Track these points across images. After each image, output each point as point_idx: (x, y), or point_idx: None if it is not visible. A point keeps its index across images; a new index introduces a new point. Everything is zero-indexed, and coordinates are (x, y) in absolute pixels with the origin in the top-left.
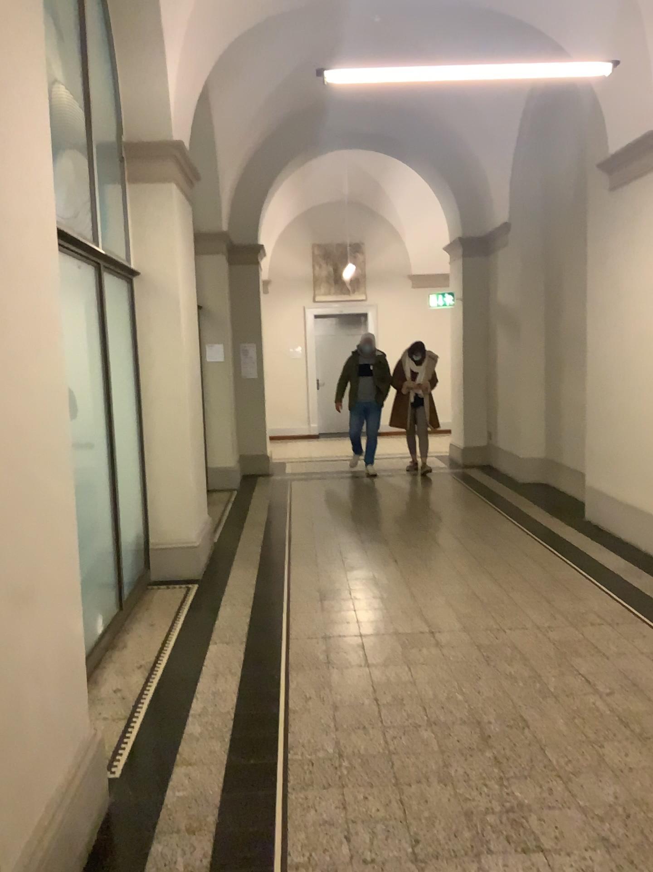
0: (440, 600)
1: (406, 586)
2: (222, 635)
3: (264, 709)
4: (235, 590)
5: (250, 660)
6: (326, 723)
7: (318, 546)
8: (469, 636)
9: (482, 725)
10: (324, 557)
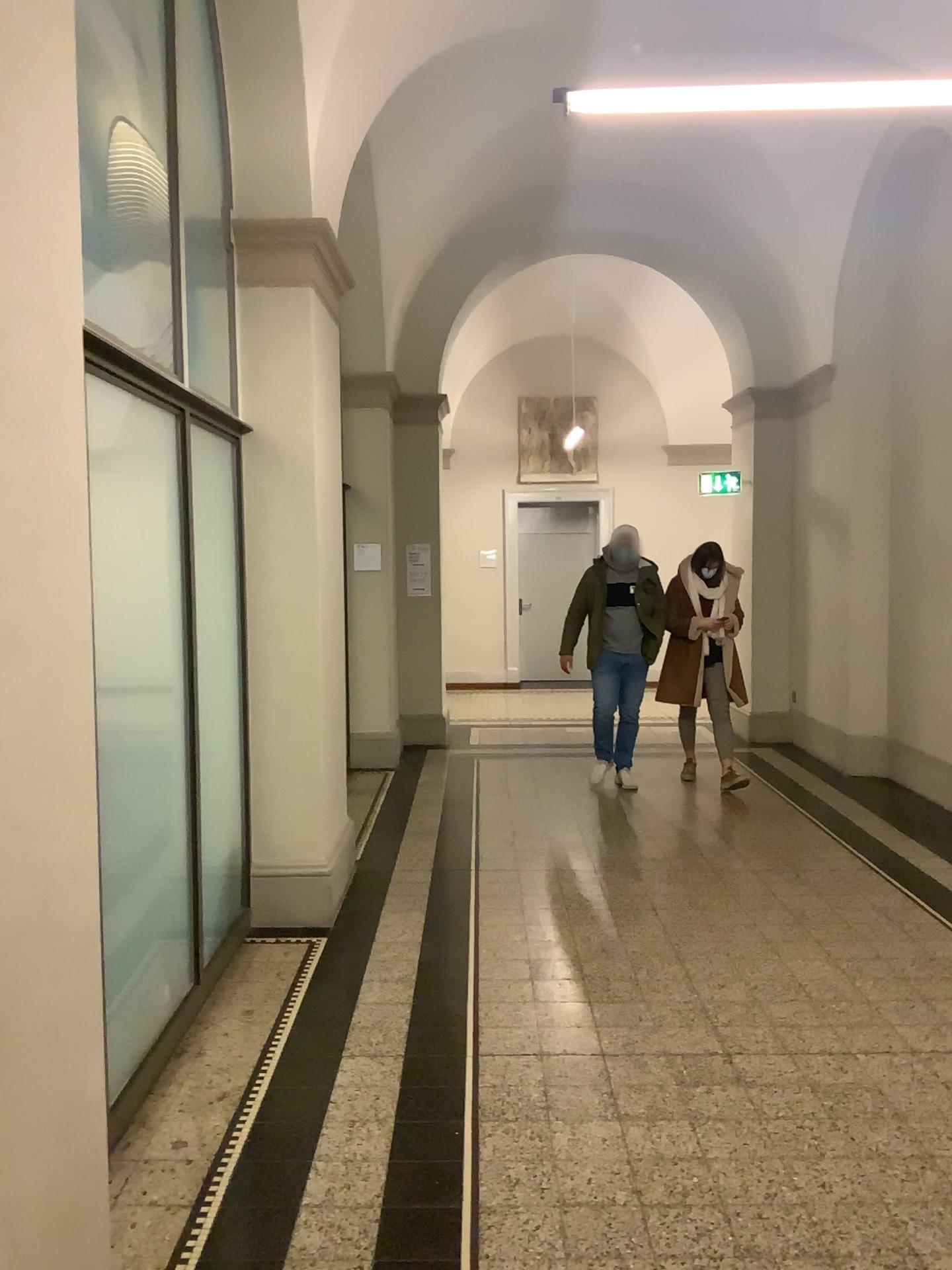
0: (737, 989)
1: (675, 960)
2: (365, 1041)
3: (435, 1204)
4: (388, 953)
5: (411, 1094)
6: (550, 1242)
7: (525, 876)
8: (794, 1065)
9: (840, 1264)
10: (535, 897)
